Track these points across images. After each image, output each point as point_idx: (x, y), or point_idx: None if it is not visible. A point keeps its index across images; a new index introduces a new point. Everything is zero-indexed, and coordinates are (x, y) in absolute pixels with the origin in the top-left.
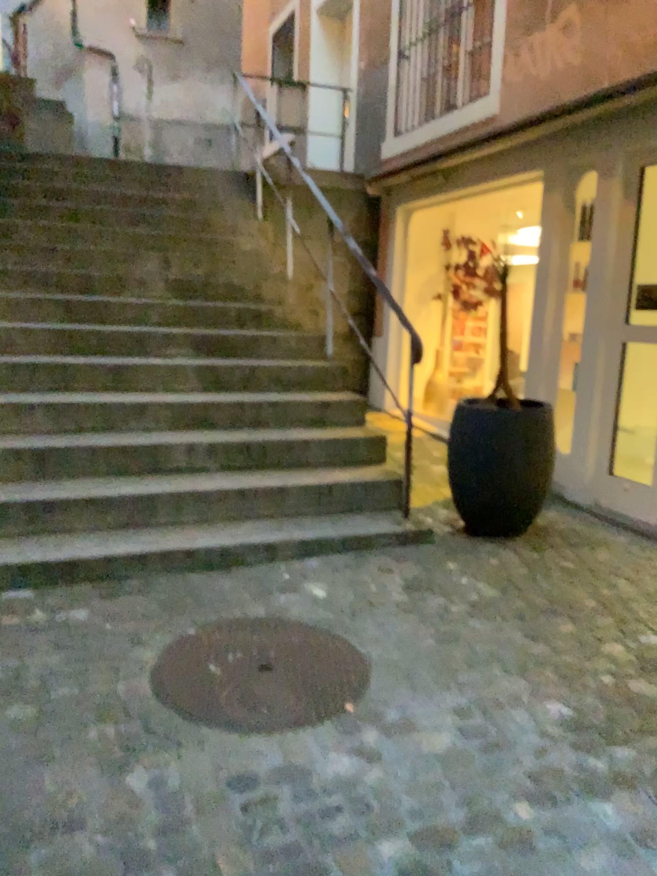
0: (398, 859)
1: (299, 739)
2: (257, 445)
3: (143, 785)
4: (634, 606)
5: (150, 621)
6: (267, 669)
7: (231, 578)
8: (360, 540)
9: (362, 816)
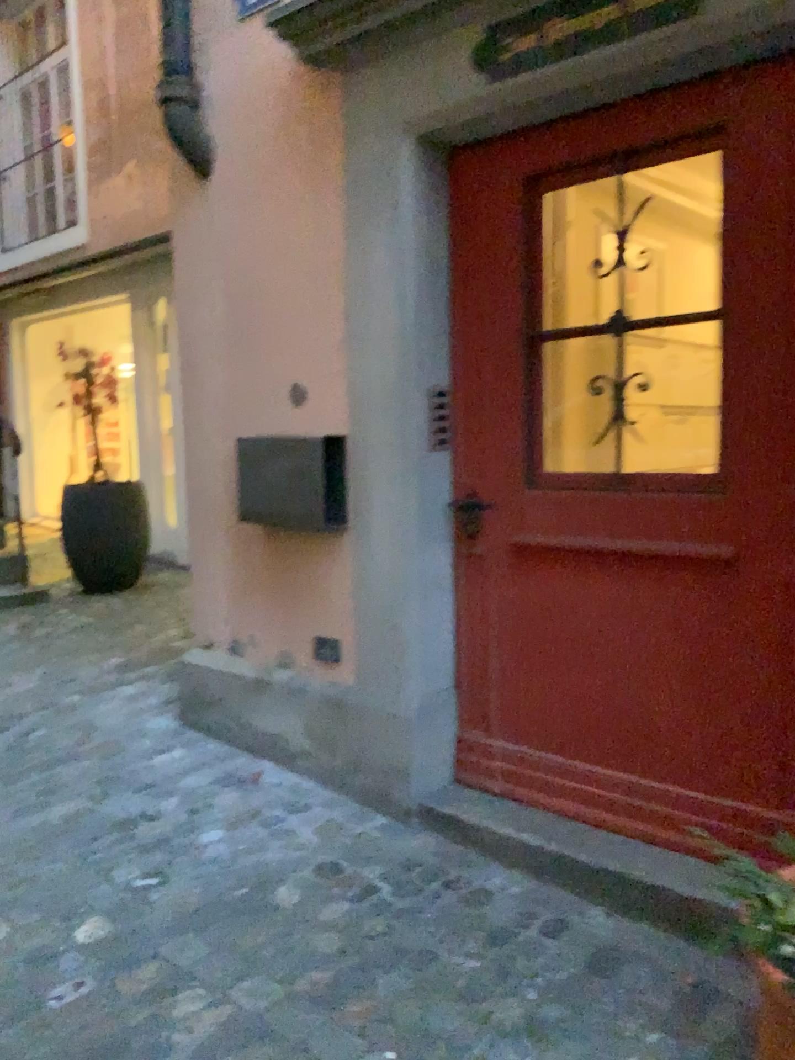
0: None
1: None
2: None
3: None
4: None
5: None
6: None
7: None
8: None
9: None
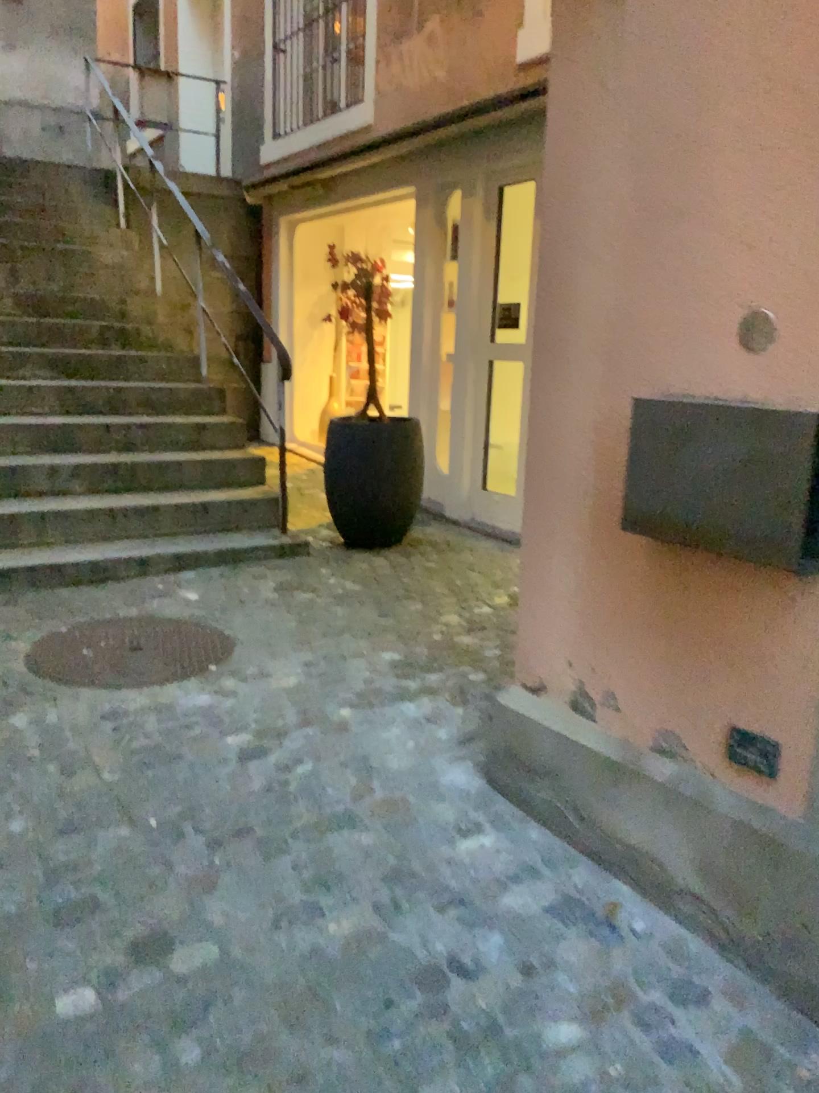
0: (241, 746)
1: (165, 691)
2: (126, 468)
3: (26, 723)
4: (481, 591)
5: (22, 624)
6: (138, 652)
7: (103, 589)
8: (235, 554)
9: (216, 727)
